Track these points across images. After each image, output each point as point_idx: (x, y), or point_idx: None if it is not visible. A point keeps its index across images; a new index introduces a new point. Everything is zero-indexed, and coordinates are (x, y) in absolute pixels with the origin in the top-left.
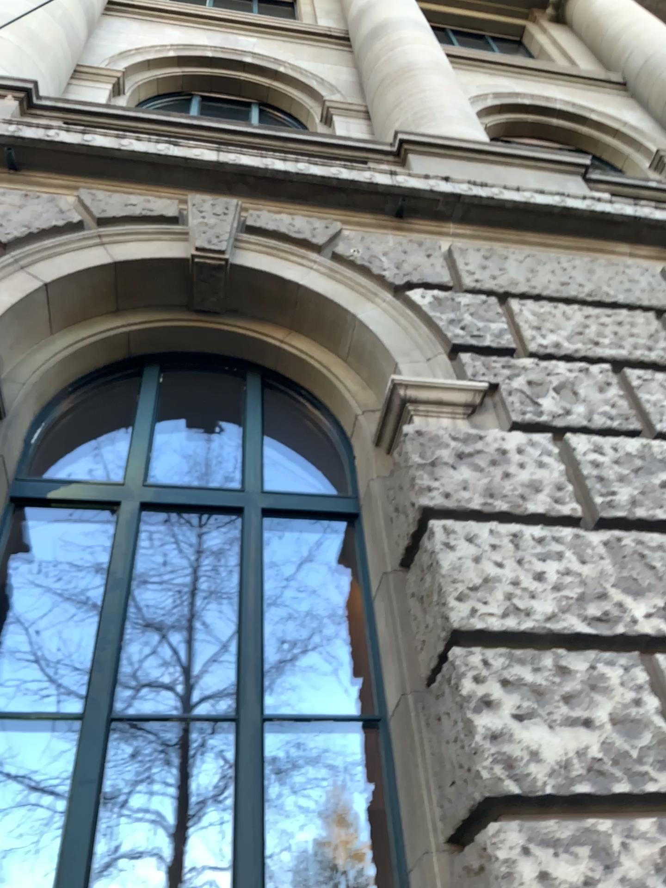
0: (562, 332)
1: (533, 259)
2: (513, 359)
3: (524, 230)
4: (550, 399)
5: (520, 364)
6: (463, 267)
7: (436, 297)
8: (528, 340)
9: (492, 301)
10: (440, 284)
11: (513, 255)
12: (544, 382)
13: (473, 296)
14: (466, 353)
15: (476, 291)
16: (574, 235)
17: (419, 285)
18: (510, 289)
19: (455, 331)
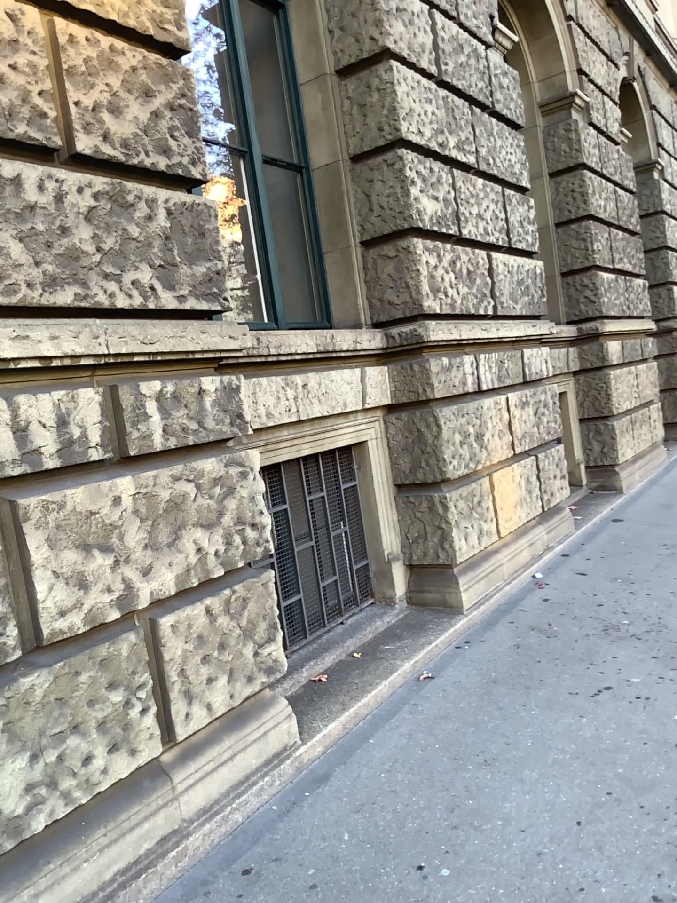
0: None
1: None
2: None
3: None
4: None
5: None
6: None
7: None
8: None
9: None
10: None
11: None
12: None
13: None
14: None
15: None
16: None
17: None
18: None
19: None
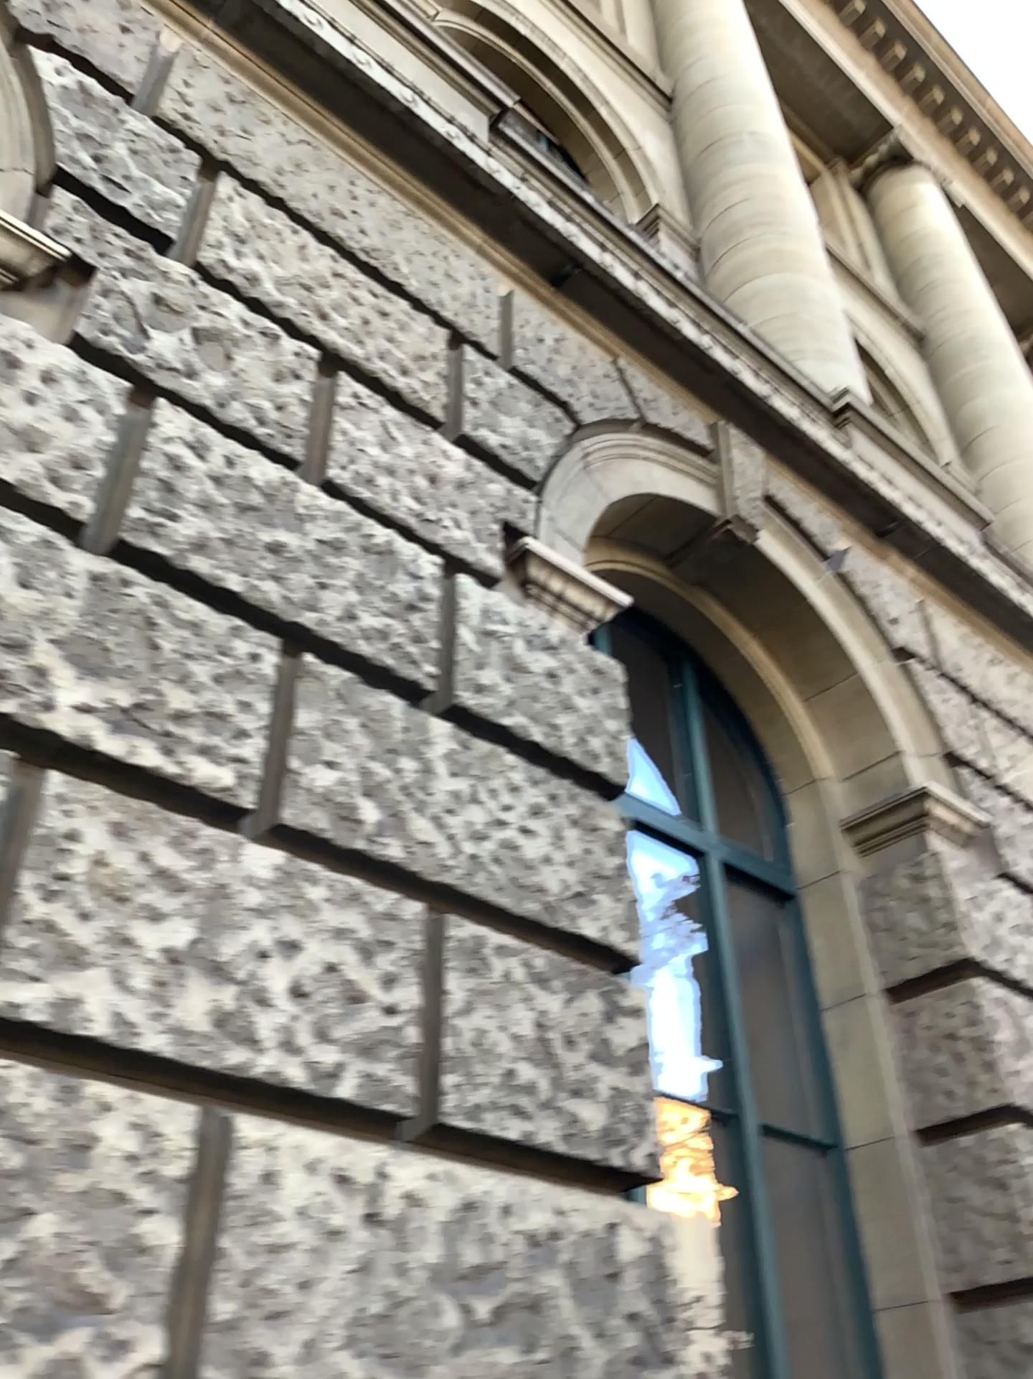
0: (273, 267)
1: (311, 151)
2: (150, 250)
3: (329, 109)
4: (171, 338)
5: (157, 264)
6: (174, 84)
7: (82, 89)
8: (202, 243)
9: (185, 157)
10: (106, 78)
11: (282, 127)
12: (181, 309)
13: (155, 129)
14: (67, 194)
15: (168, 127)
16: (407, 167)
17: (62, 52)
18: (233, 163)
19: (75, 154)
